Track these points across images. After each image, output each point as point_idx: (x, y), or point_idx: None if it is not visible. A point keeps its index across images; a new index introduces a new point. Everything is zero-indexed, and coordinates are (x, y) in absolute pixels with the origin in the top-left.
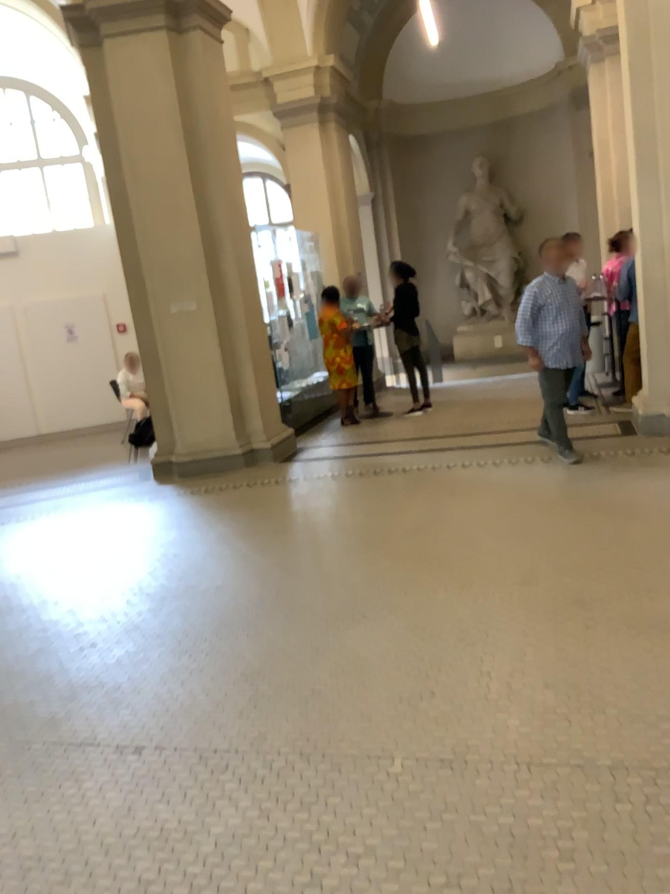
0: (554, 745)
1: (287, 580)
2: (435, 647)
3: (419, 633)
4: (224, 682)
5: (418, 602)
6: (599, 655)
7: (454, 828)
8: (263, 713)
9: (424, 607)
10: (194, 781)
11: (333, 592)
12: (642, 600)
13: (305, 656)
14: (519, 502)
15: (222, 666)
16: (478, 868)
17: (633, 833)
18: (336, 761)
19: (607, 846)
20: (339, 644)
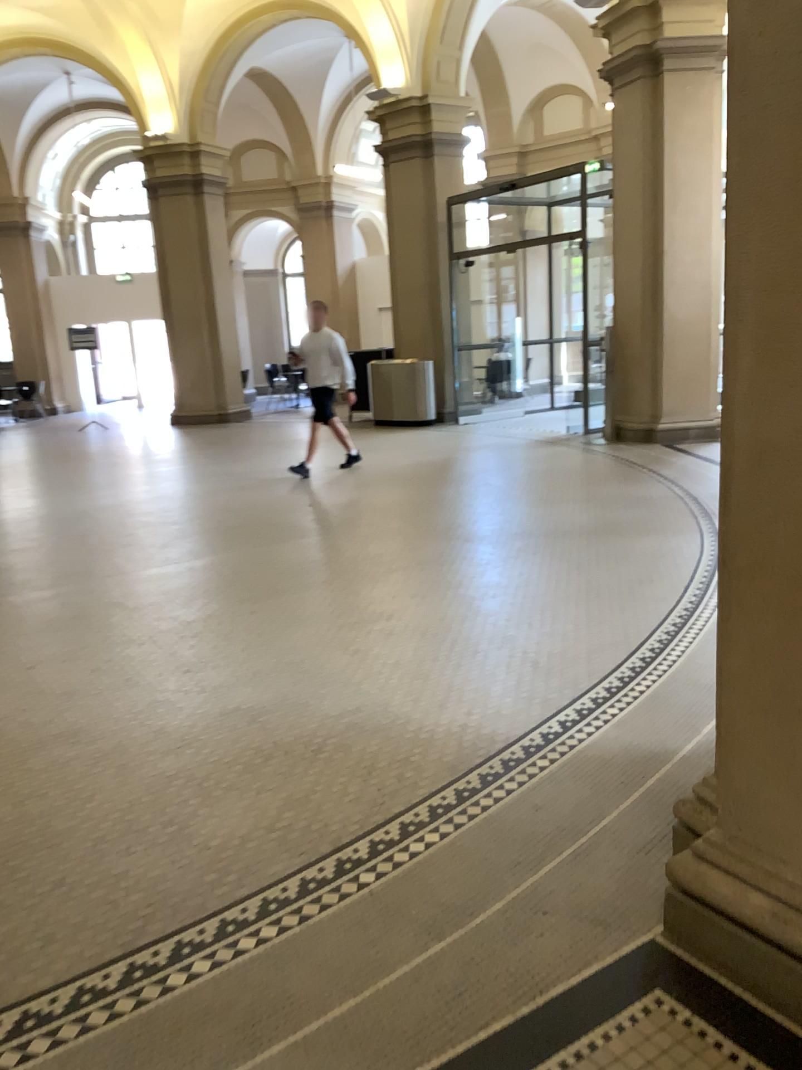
0: None
1: None
2: None
3: None
4: None
5: None
6: None
7: None
8: None
9: None
10: None
11: None
12: None
13: None
14: None
15: None
16: None
17: None
18: None
19: None
20: None
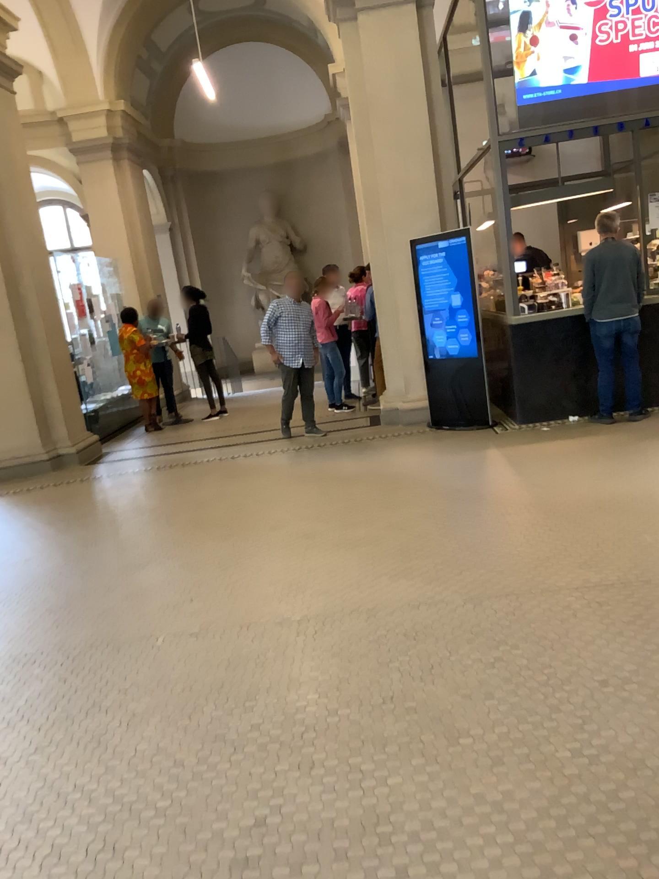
0: (265, 614)
1: (87, 547)
2: (198, 574)
3: (187, 568)
4: (33, 615)
5: (190, 550)
6: (309, 564)
7: (192, 662)
8: (63, 627)
9: (193, 552)
10: (9, 671)
11: (125, 551)
12: (348, 530)
13: (99, 592)
14: (280, 478)
15: (30, 606)
16: (203, 678)
17: (301, 648)
18: (116, 643)
19: (284, 655)
20: (126, 582)
